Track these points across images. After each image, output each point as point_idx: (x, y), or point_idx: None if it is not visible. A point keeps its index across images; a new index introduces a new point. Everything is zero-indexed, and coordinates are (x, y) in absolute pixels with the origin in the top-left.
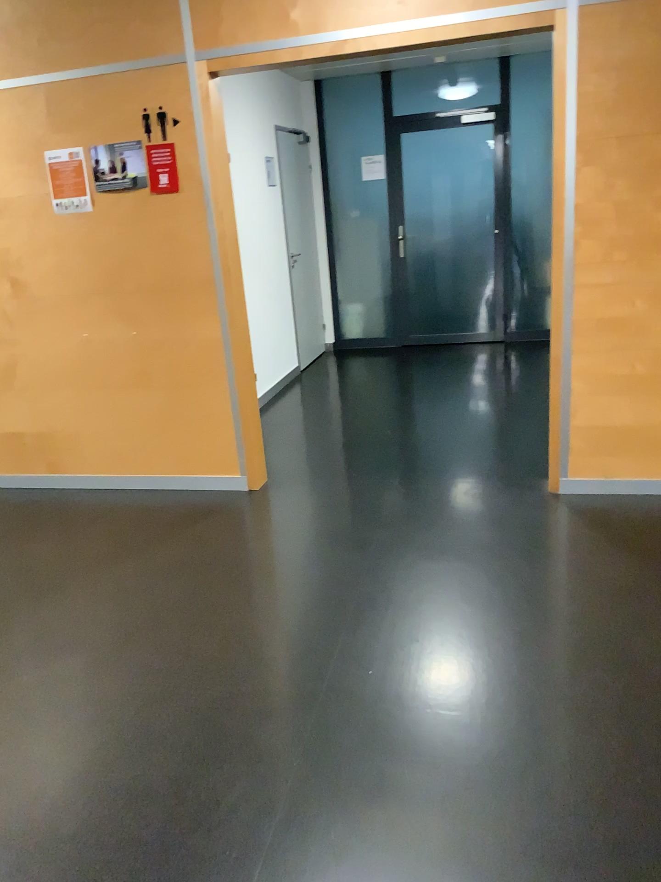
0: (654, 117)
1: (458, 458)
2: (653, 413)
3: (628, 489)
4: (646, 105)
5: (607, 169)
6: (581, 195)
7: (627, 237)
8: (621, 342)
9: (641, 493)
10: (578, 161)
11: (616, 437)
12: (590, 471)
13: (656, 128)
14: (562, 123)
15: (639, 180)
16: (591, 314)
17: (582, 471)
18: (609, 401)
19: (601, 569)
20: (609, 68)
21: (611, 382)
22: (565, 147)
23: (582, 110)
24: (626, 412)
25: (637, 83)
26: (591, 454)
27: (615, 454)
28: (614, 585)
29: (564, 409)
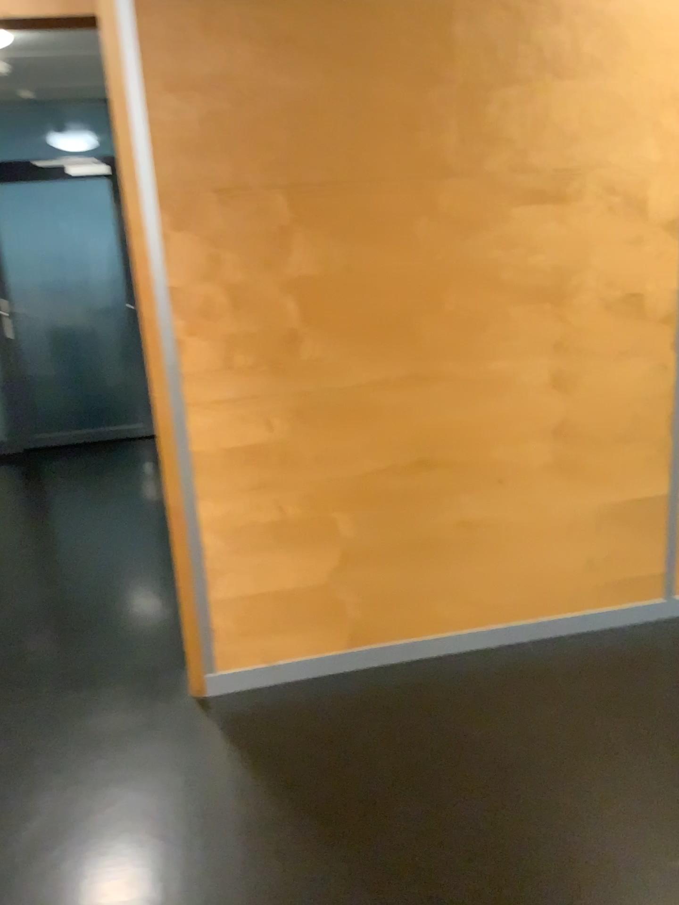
0: (261, 165)
1: (68, 646)
2: (316, 565)
3: (299, 670)
4: (248, 149)
5: (208, 236)
6: (176, 274)
7: (249, 333)
8: (261, 477)
9: (315, 675)
10: (163, 224)
11: (274, 604)
12: (246, 655)
13: (266, 181)
14: (134, 168)
15: (255, 253)
16: (214, 442)
17: (235, 658)
18: (257, 558)
19: (262, 866)
20: (189, 91)
21: (256, 532)
22: (143, 204)
23: (160, 149)
24: (282, 570)
25: (232, 116)
26: (244, 633)
27: (276, 627)
28: (282, 901)
29: (196, 578)
